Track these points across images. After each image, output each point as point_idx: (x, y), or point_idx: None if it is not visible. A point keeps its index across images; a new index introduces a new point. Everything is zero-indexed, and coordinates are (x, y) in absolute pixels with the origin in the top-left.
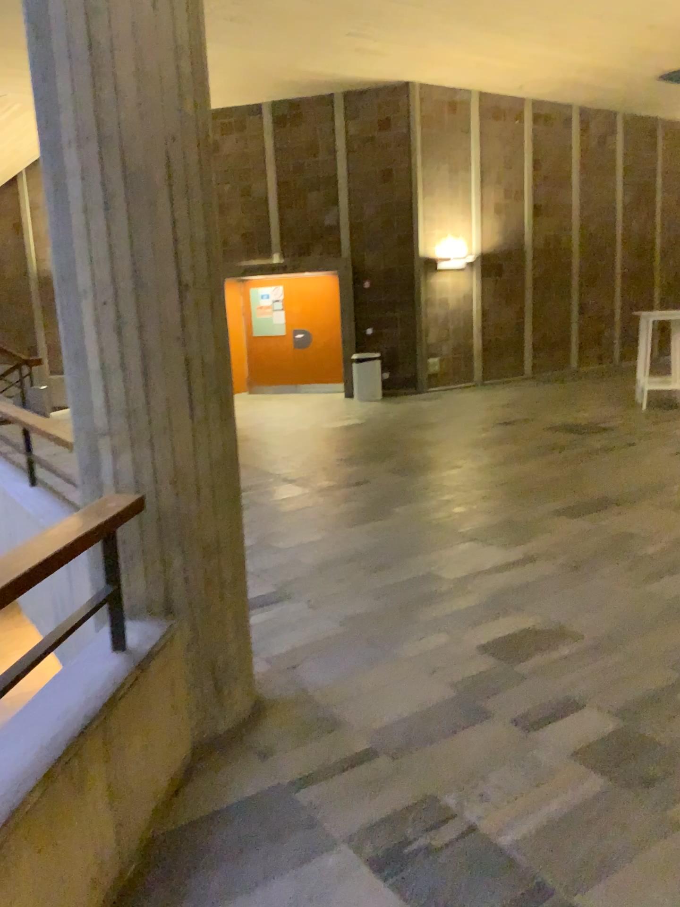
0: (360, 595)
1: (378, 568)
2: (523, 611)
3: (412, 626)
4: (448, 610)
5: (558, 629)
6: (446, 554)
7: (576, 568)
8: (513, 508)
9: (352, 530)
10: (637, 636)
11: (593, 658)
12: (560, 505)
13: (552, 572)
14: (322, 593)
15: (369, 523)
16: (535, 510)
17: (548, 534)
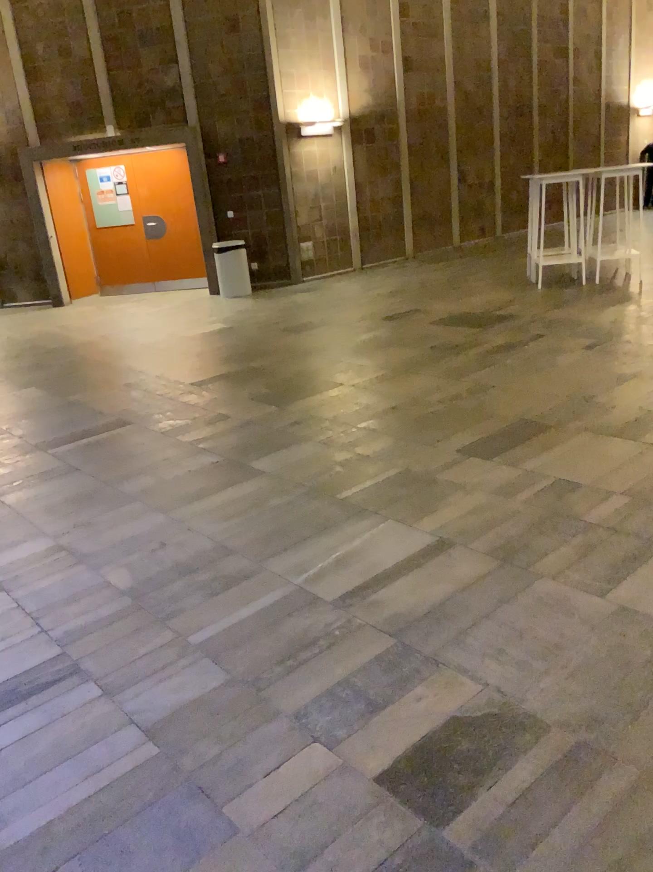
0: (184, 653)
1: (218, 588)
2: (442, 672)
3: (262, 731)
4: (323, 682)
5: (503, 716)
6: (320, 548)
7: (509, 560)
8: (410, 450)
9: (190, 509)
10: (637, 725)
11: (577, 799)
12: (469, 441)
13: (476, 572)
14: (123, 657)
15: (215, 494)
16: (438, 450)
17: (460, 493)
